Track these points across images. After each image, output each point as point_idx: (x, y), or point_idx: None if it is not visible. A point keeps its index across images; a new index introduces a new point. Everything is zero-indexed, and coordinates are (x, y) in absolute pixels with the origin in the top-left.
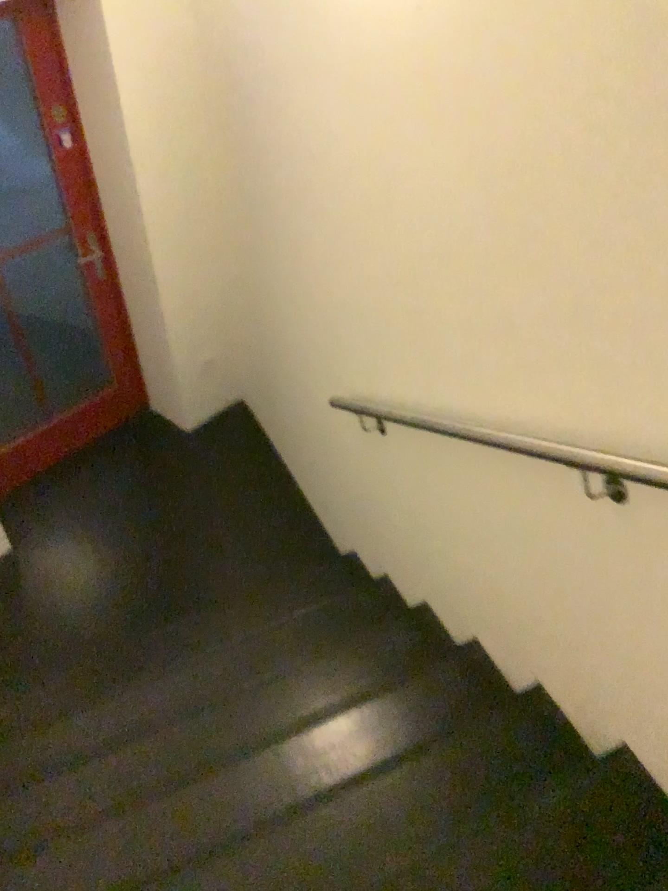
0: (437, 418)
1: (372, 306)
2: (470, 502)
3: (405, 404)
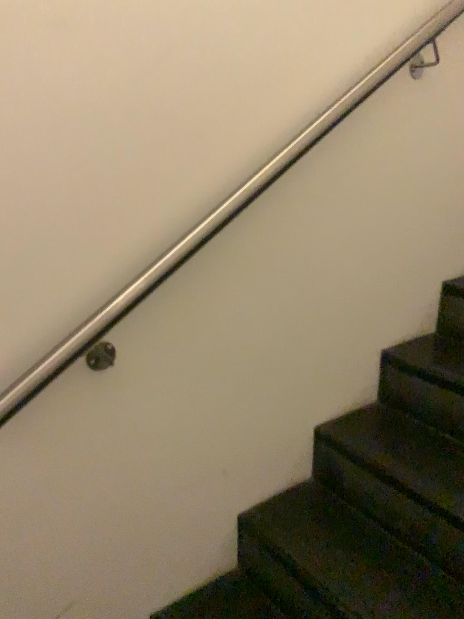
0: (210, 204)
1: (16, 122)
2: (282, 261)
3: (140, 250)
